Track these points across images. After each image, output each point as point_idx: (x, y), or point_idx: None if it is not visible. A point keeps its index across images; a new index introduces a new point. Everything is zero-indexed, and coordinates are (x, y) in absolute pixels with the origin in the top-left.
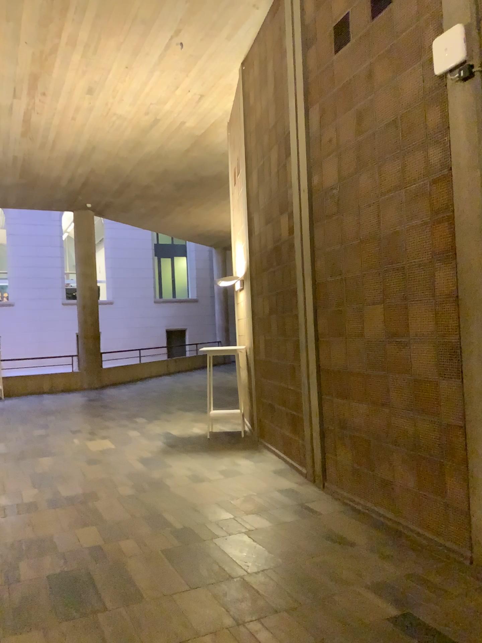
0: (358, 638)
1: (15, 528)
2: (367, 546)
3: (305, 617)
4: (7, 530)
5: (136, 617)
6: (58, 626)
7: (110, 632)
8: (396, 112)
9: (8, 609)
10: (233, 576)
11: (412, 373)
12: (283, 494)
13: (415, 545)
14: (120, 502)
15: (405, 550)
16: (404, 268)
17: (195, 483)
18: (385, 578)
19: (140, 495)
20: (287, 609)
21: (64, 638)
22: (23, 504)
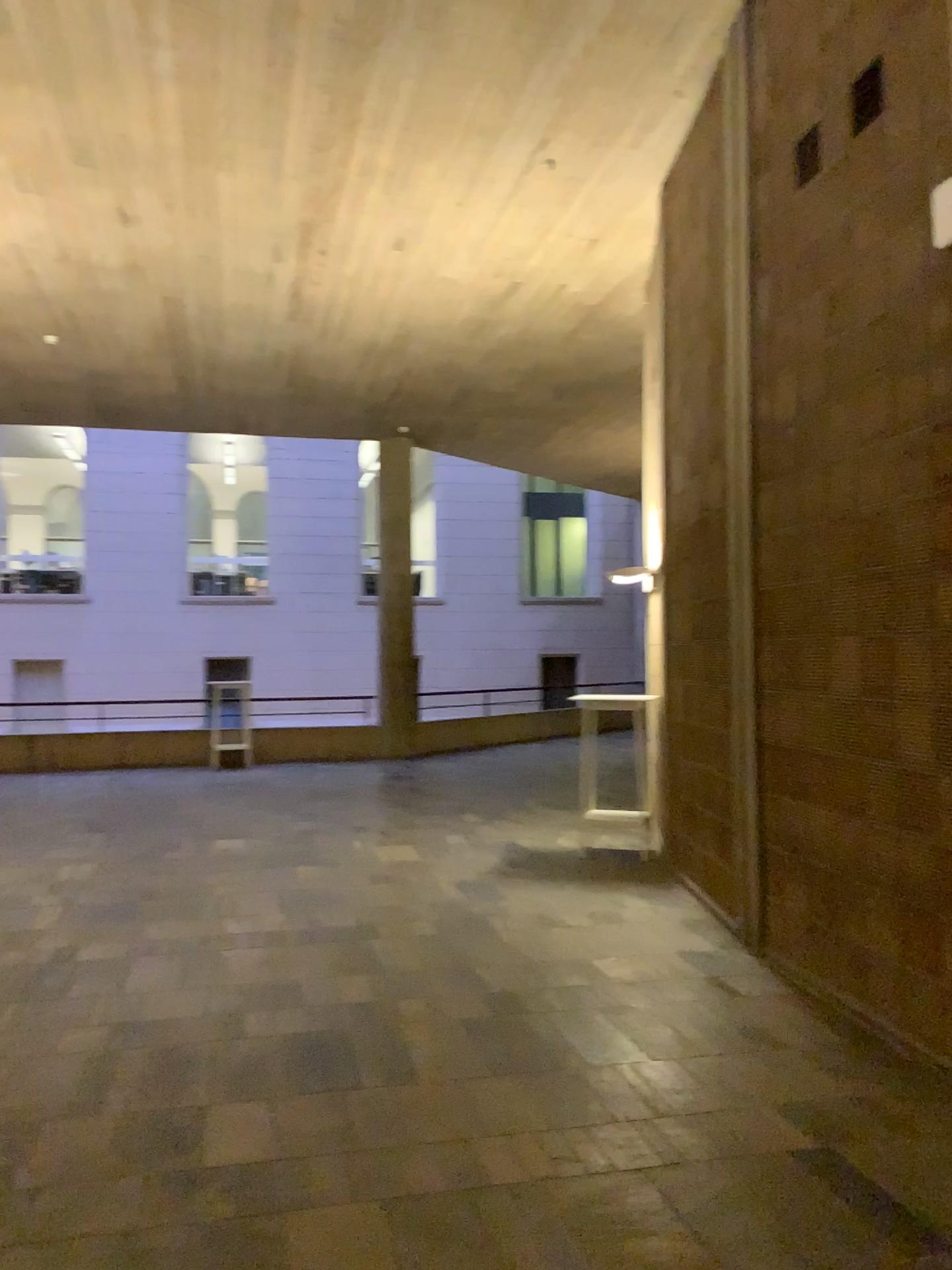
0: (732, 1170)
1: (246, 966)
2: (801, 1049)
3: (657, 1133)
4: (235, 968)
5: (403, 1101)
6: (291, 1097)
7: (363, 1115)
8: (884, 301)
9: (226, 1070)
10: (563, 1066)
11: (898, 759)
12: (686, 959)
13: (888, 1056)
14: (409, 944)
15: (867, 1062)
16: (890, 575)
17: (539, 927)
18: (812, 1096)
19: (444, 937)
20: (635, 1120)
21: (298, 1113)
22: (262, 934)
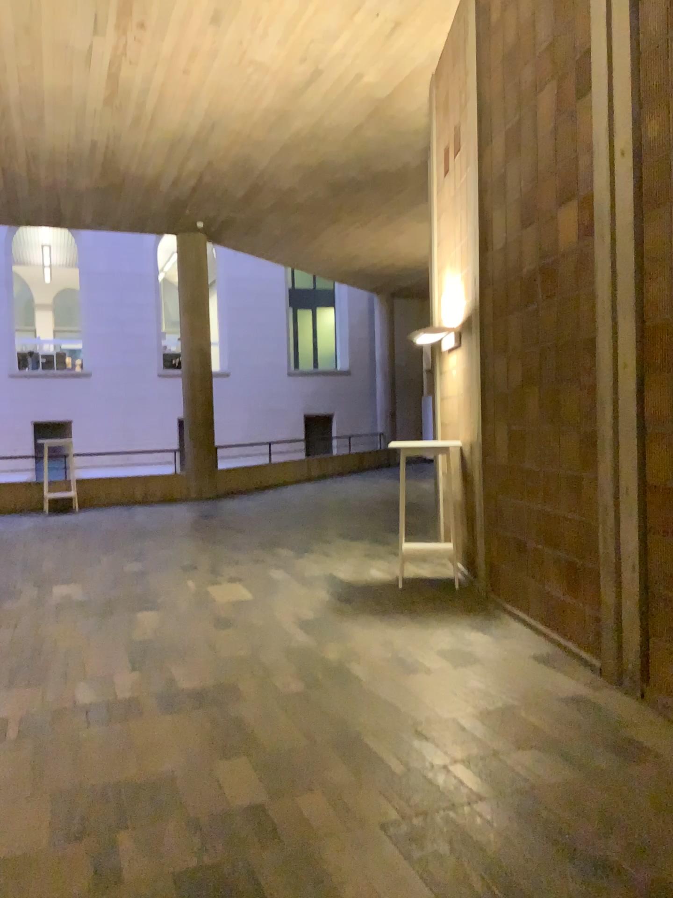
0: None
1: (107, 756)
2: None
3: None
4: (94, 760)
5: None
6: None
7: None
8: None
9: None
10: None
11: None
12: (575, 709)
13: None
14: (283, 710)
15: None
16: None
17: (406, 676)
18: None
19: (315, 696)
20: None
21: None
22: (117, 704)
